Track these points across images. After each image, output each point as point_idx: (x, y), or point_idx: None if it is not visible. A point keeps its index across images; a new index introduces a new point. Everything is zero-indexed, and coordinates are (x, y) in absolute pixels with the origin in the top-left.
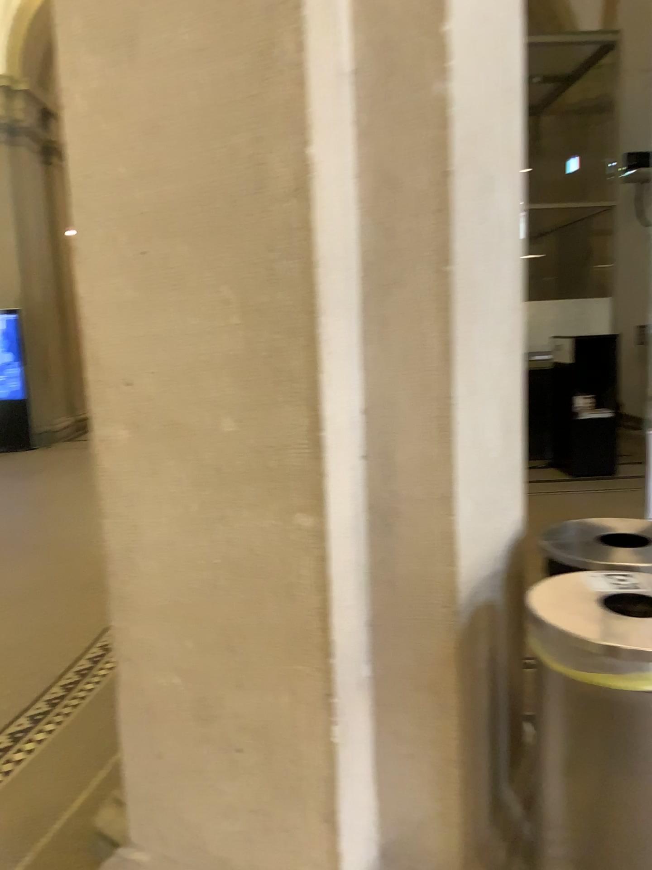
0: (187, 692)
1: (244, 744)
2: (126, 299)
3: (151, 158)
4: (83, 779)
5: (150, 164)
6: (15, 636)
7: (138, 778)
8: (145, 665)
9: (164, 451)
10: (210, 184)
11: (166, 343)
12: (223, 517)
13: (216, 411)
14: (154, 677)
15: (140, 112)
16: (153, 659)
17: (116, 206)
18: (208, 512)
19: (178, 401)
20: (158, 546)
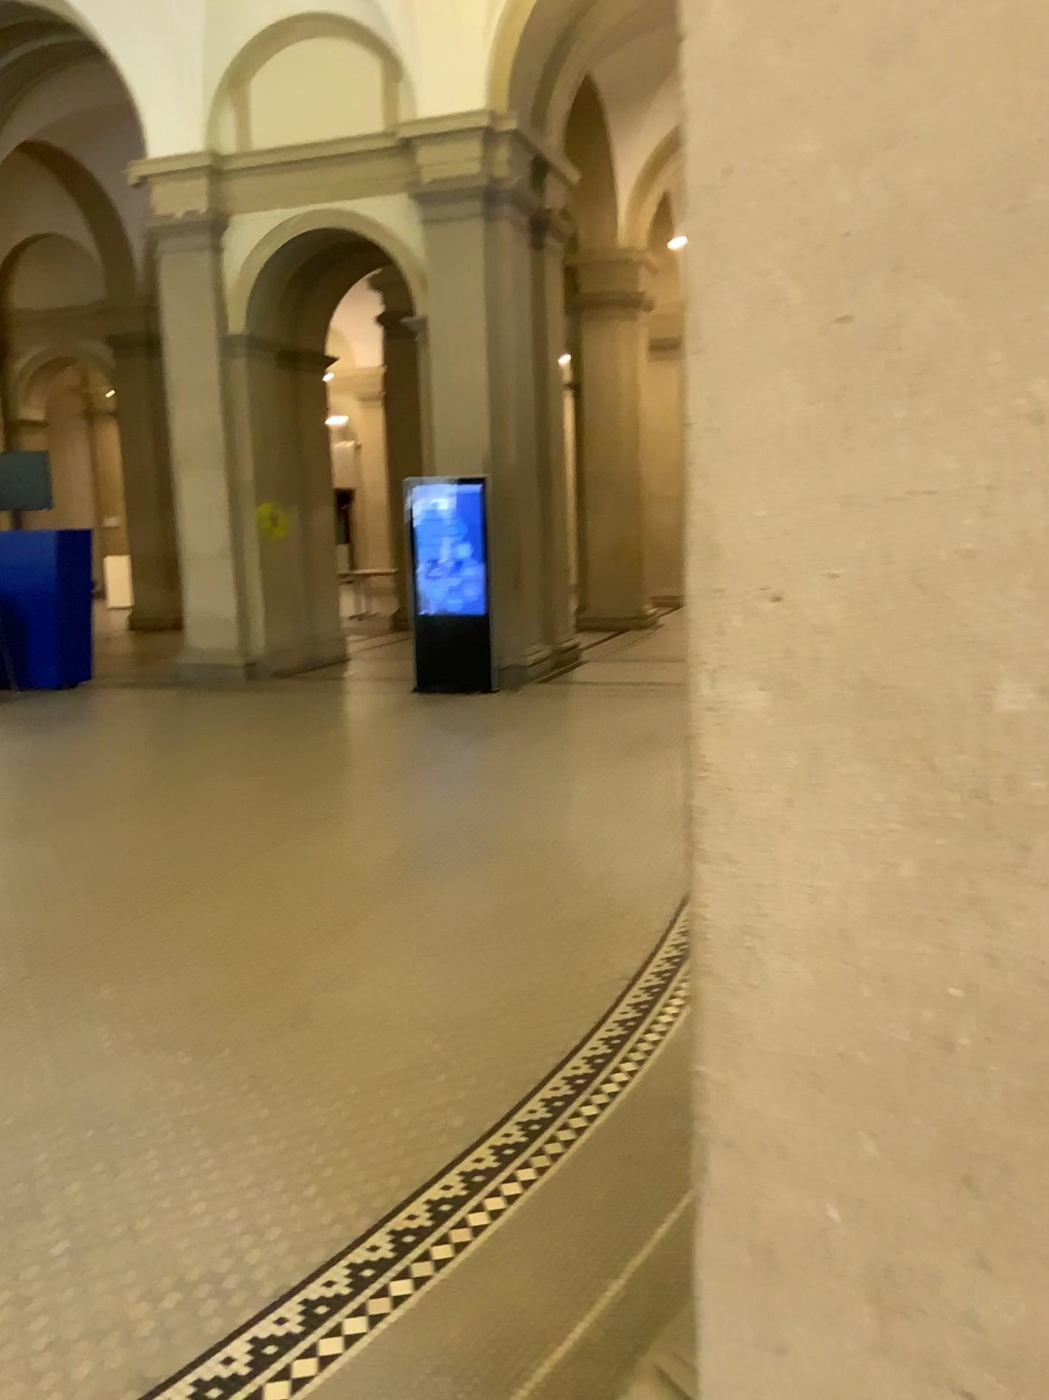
0: (856, 1248)
1: (987, 1396)
2: (794, 419)
3: (883, 103)
4: (587, 1290)
5: (878, 116)
6: (473, 999)
7: (729, 1379)
8: (767, 1168)
9: (854, 742)
10: (1031, 143)
11: (878, 511)
12: (986, 899)
13: (991, 664)
14: (784, 1196)
15: (864, 5)
16: (787, 1162)
17: (788, 221)
18: (948, 883)
19: (898, 637)
20: (820, 937)
